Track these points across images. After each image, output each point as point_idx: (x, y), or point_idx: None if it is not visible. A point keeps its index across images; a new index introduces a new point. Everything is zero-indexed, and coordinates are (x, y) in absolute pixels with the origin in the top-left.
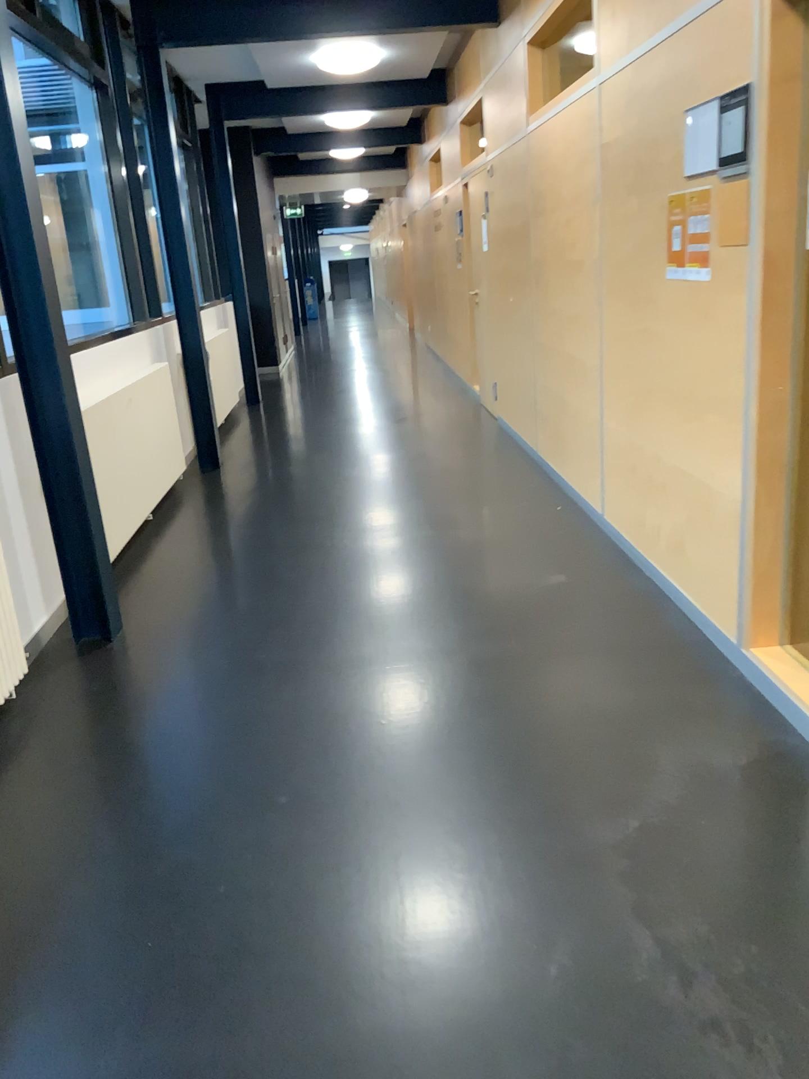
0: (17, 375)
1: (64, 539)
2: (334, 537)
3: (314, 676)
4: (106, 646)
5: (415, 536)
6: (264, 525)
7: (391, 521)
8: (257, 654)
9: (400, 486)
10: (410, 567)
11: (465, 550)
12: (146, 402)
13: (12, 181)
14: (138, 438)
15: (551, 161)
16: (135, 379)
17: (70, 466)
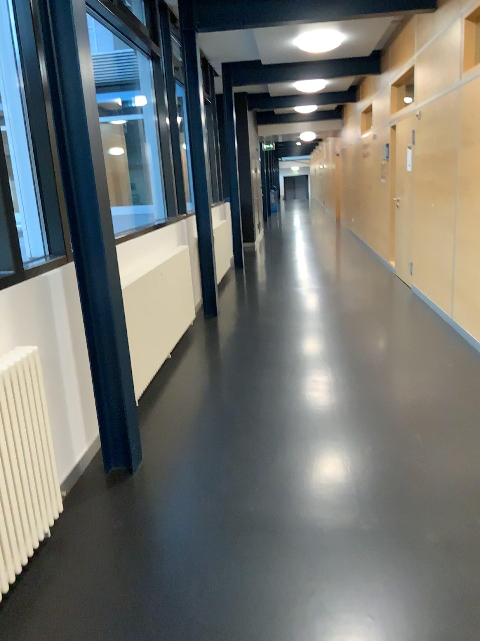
0: (74, 265)
1: (101, 392)
2: (303, 386)
3: (297, 540)
4: (128, 480)
5: (366, 391)
6: (250, 370)
7: (346, 375)
8: (247, 506)
9: (349, 343)
10: (366, 422)
11: (410, 409)
12: (172, 276)
13: (77, 114)
14: (164, 303)
15: None
16: (165, 259)
17: (109, 337)
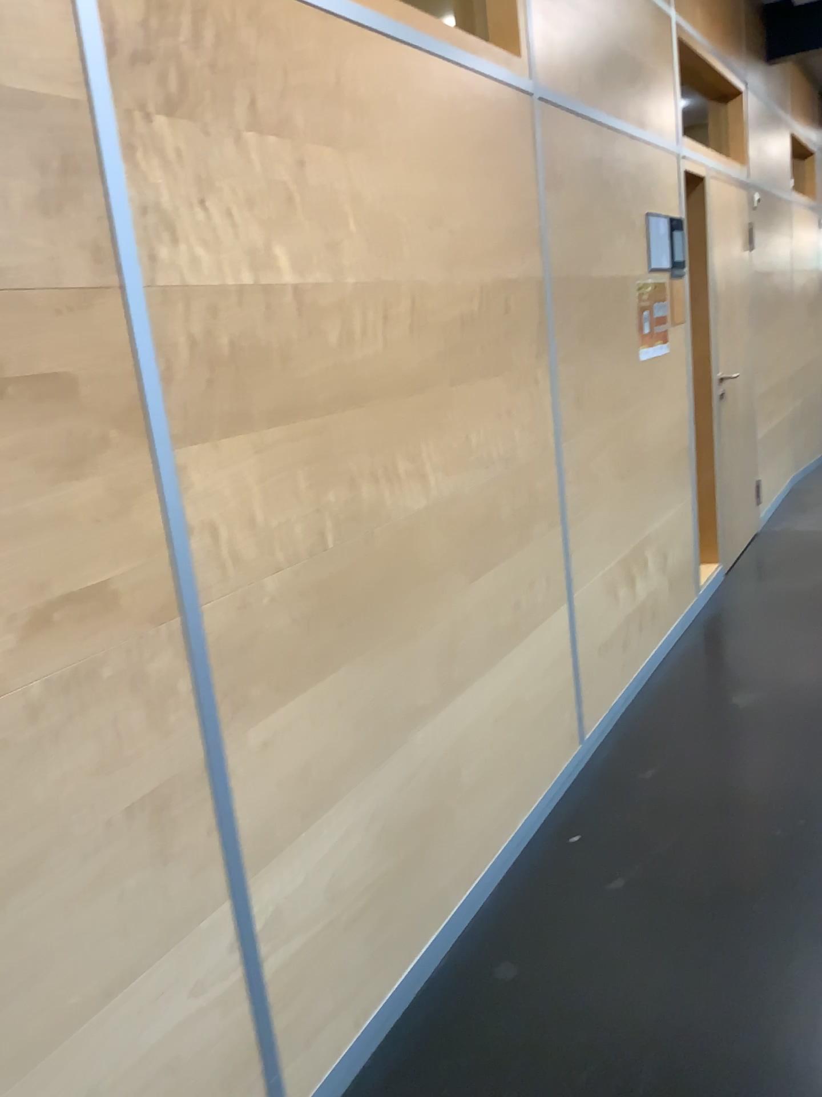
0: None
1: None
2: None
3: None
4: None
5: None
6: None
7: None
8: None
9: None
10: None
11: None
12: None
13: None
14: None
15: (367, 136)
16: None
17: None
